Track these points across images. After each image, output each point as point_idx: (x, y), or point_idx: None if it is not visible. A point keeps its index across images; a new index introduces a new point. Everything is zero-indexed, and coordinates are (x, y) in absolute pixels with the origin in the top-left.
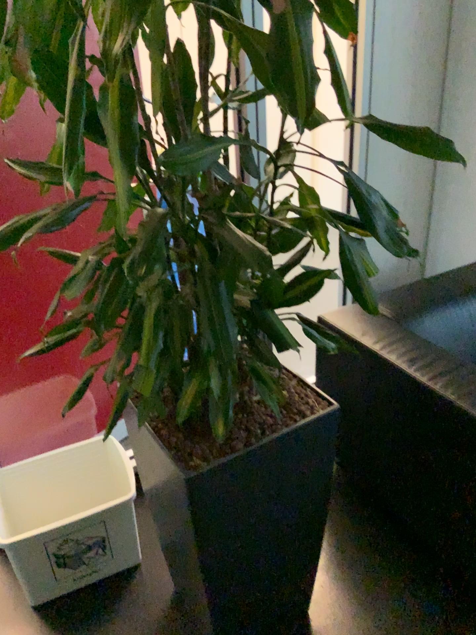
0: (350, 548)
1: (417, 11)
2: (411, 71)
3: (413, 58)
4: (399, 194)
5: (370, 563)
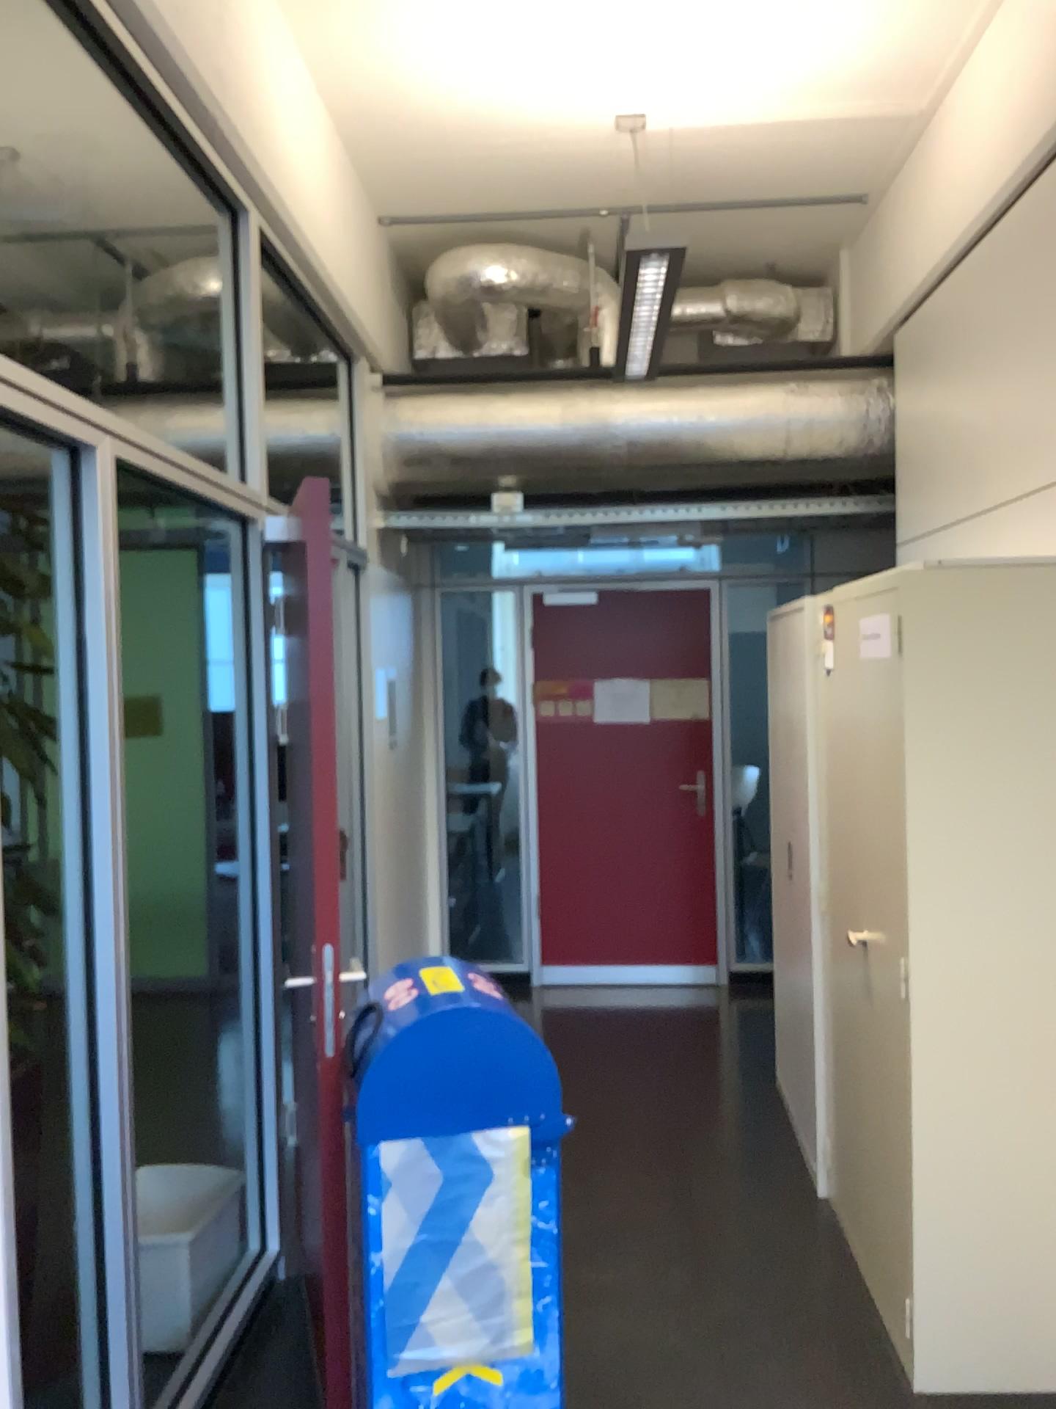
0: None
1: None
2: None
3: None
4: None
5: None
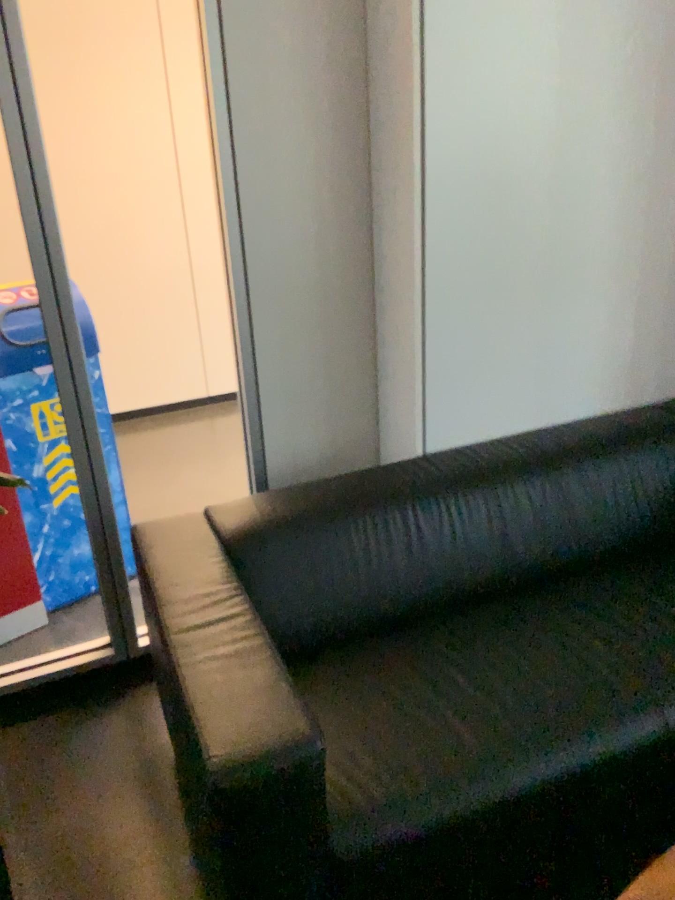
0: (148, 867)
1: (334, 117)
2: (334, 196)
3: (335, 178)
4: (336, 361)
5: (162, 893)
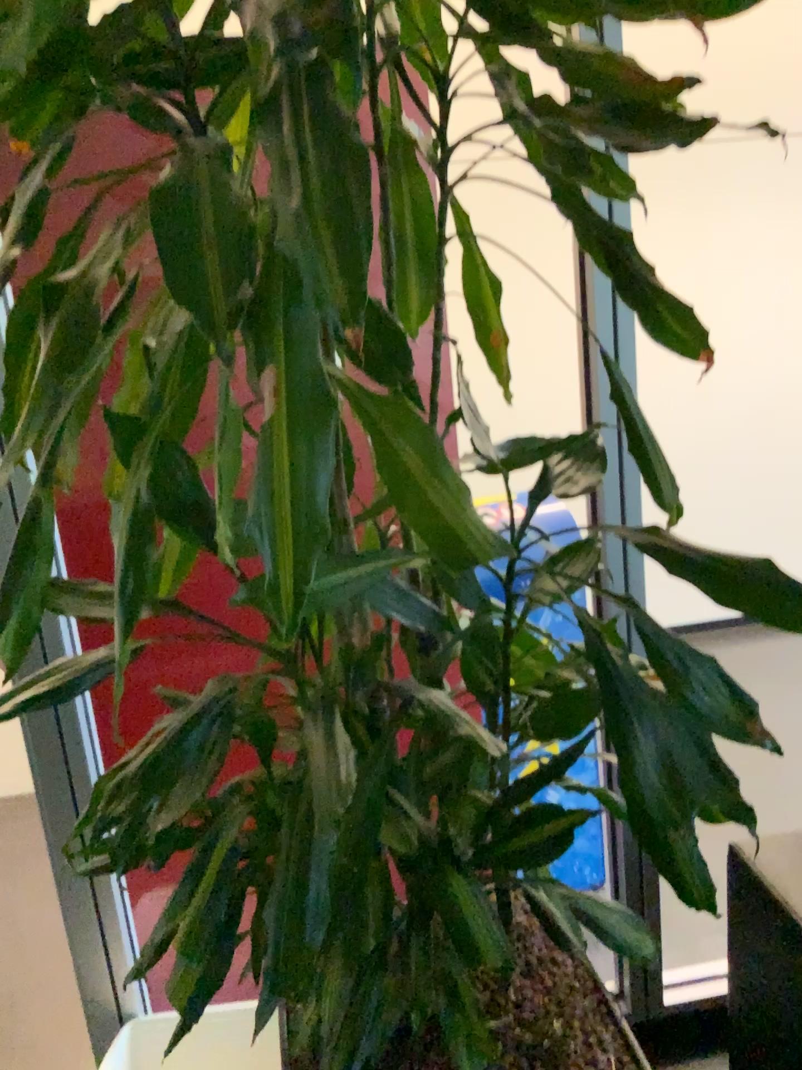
0: None
1: None
2: None
3: None
4: None
5: None
